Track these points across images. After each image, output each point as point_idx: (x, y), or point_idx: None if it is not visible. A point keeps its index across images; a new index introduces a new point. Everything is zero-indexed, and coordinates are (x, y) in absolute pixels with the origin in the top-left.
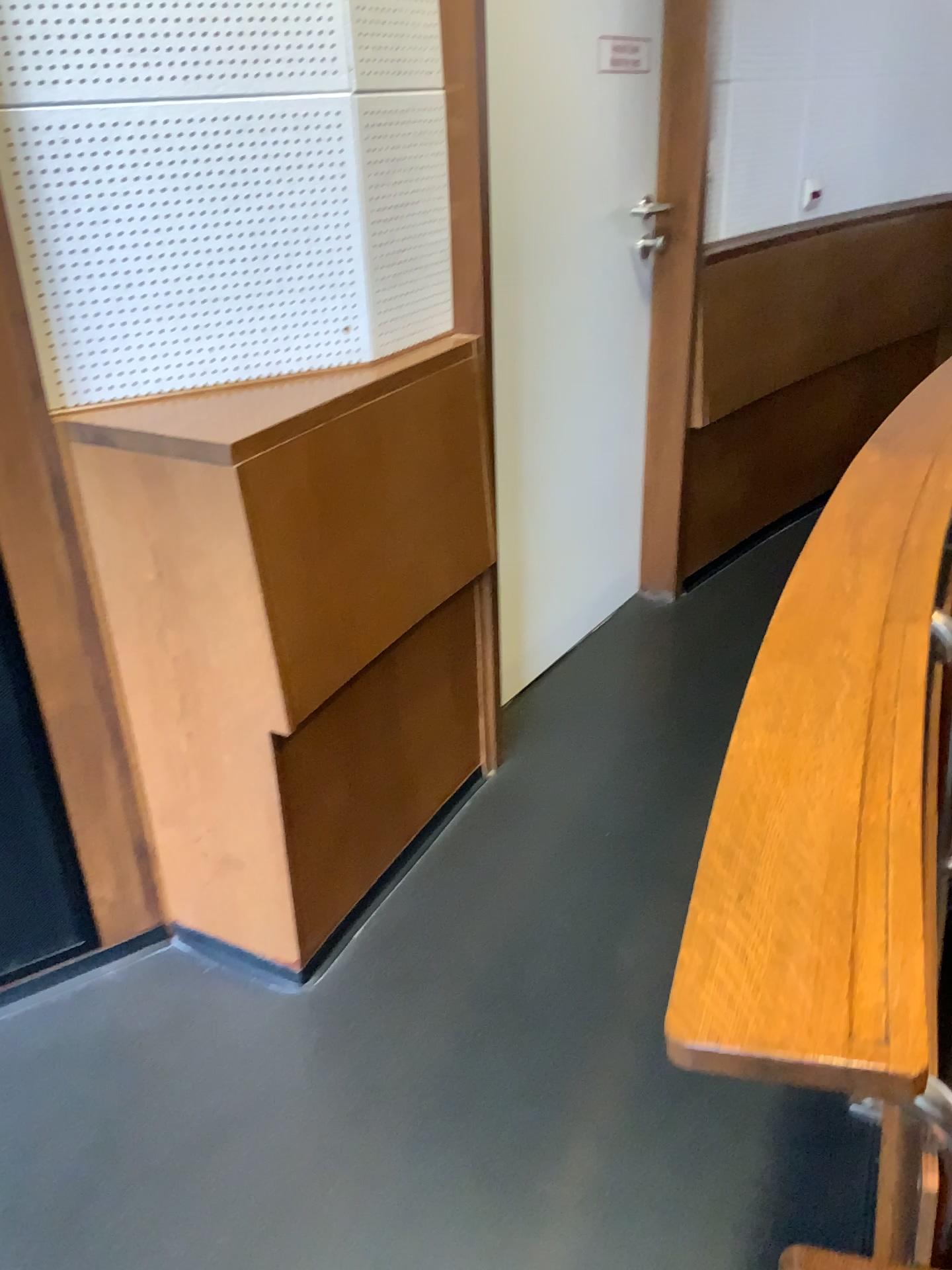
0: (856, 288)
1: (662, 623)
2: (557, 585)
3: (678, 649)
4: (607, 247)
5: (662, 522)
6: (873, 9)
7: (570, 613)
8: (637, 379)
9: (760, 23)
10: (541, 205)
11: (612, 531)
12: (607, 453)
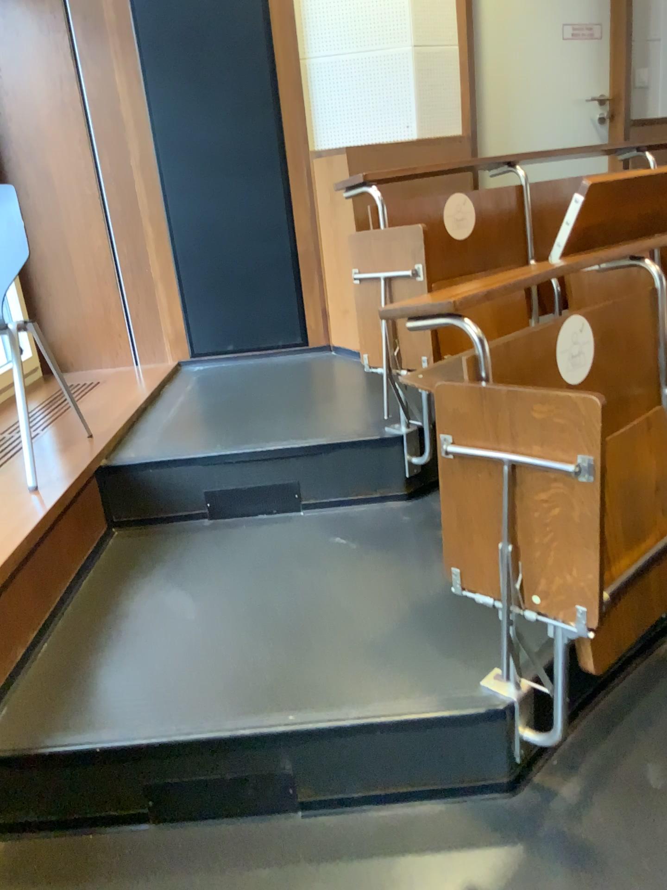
0: None
1: None
2: None
3: None
4: (571, 116)
5: None
6: None
7: None
8: None
9: None
10: (522, 93)
11: None
12: None
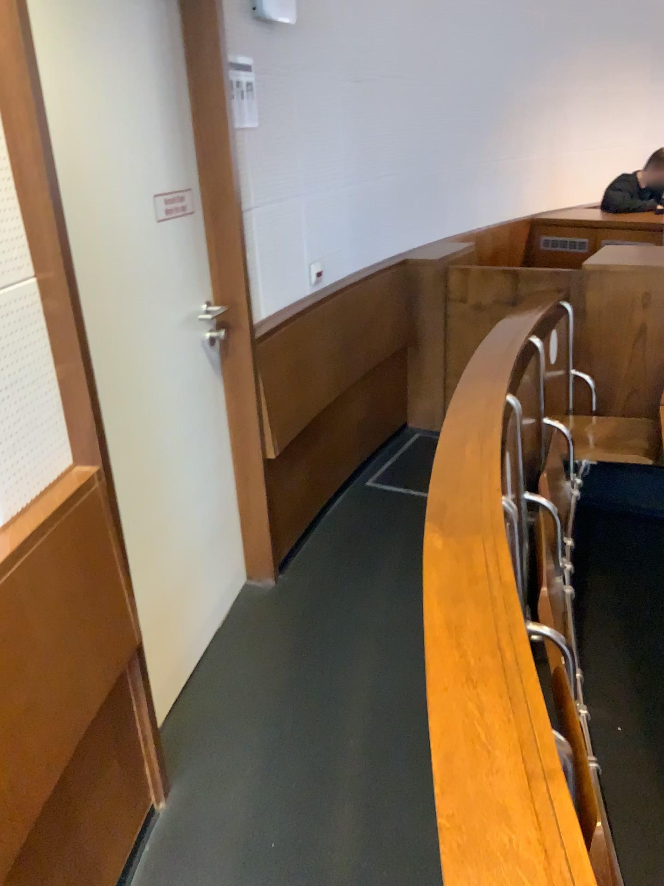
0: (357, 331)
1: (267, 613)
2: (183, 614)
3: (284, 636)
4: (184, 345)
5: (254, 532)
6: (337, 145)
7: (196, 629)
8: (219, 432)
9: (267, 166)
10: (128, 331)
11: (218, 550)
12: (206, 495)
